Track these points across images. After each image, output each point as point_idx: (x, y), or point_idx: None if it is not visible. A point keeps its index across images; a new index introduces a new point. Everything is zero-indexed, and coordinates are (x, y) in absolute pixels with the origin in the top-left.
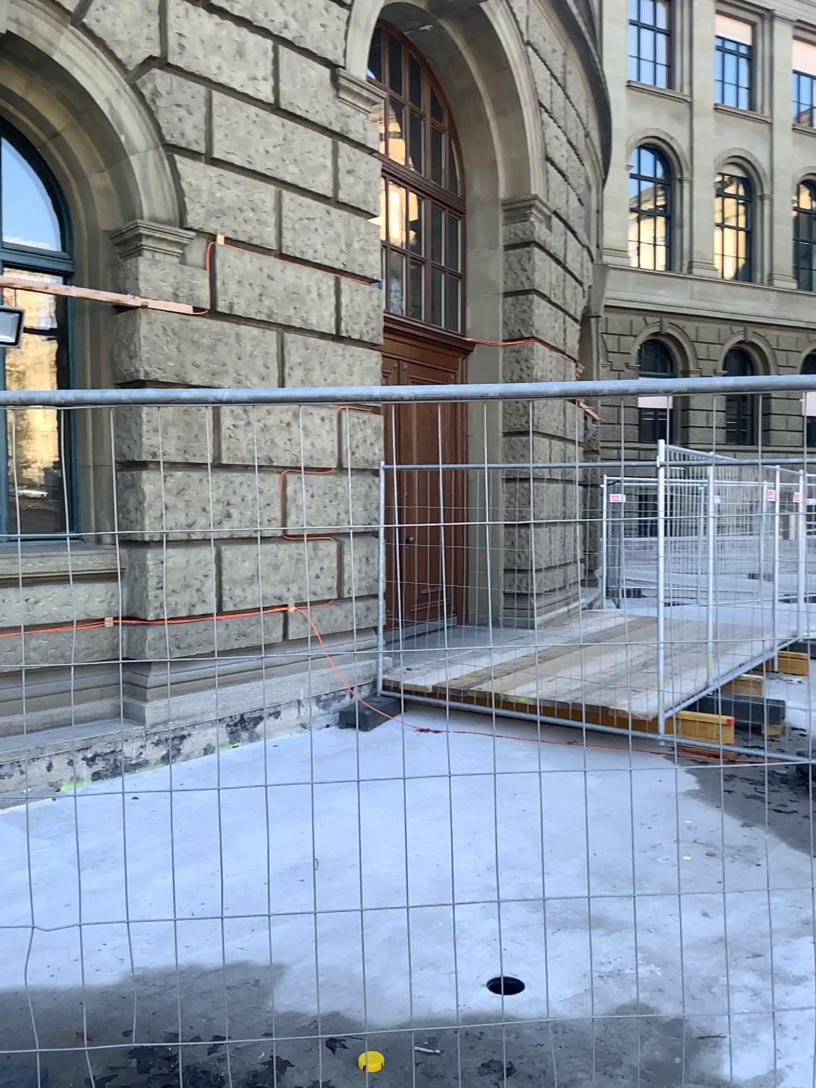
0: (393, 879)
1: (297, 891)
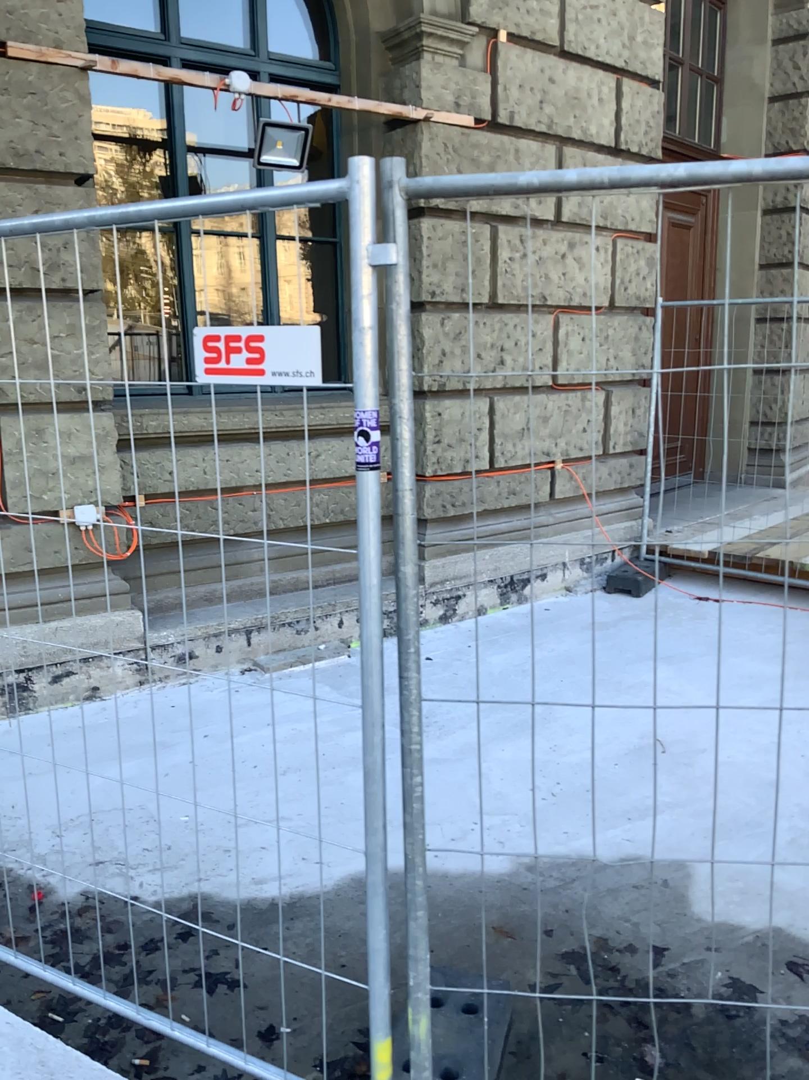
0: (766, 770)
1: (661, 778)
